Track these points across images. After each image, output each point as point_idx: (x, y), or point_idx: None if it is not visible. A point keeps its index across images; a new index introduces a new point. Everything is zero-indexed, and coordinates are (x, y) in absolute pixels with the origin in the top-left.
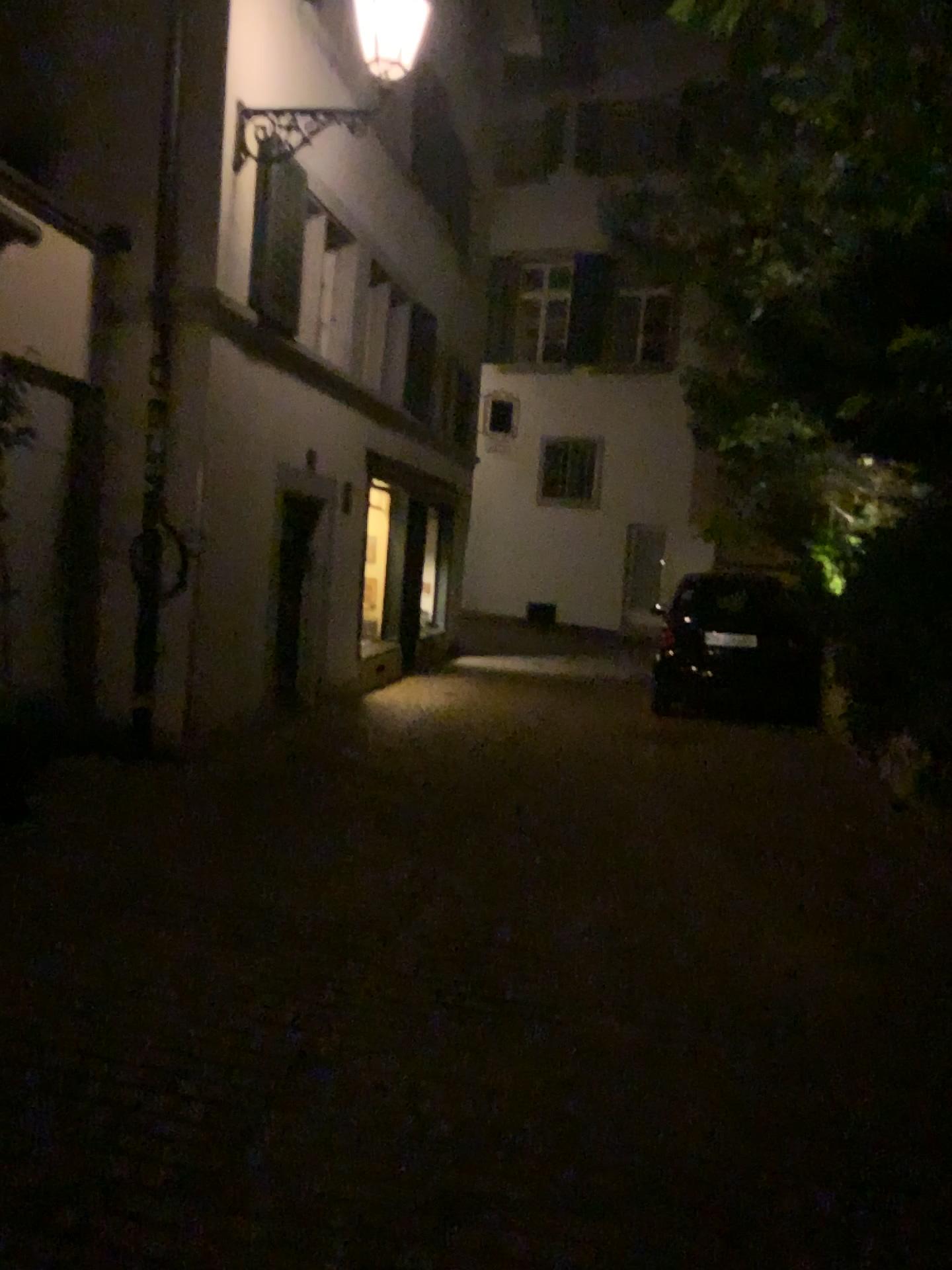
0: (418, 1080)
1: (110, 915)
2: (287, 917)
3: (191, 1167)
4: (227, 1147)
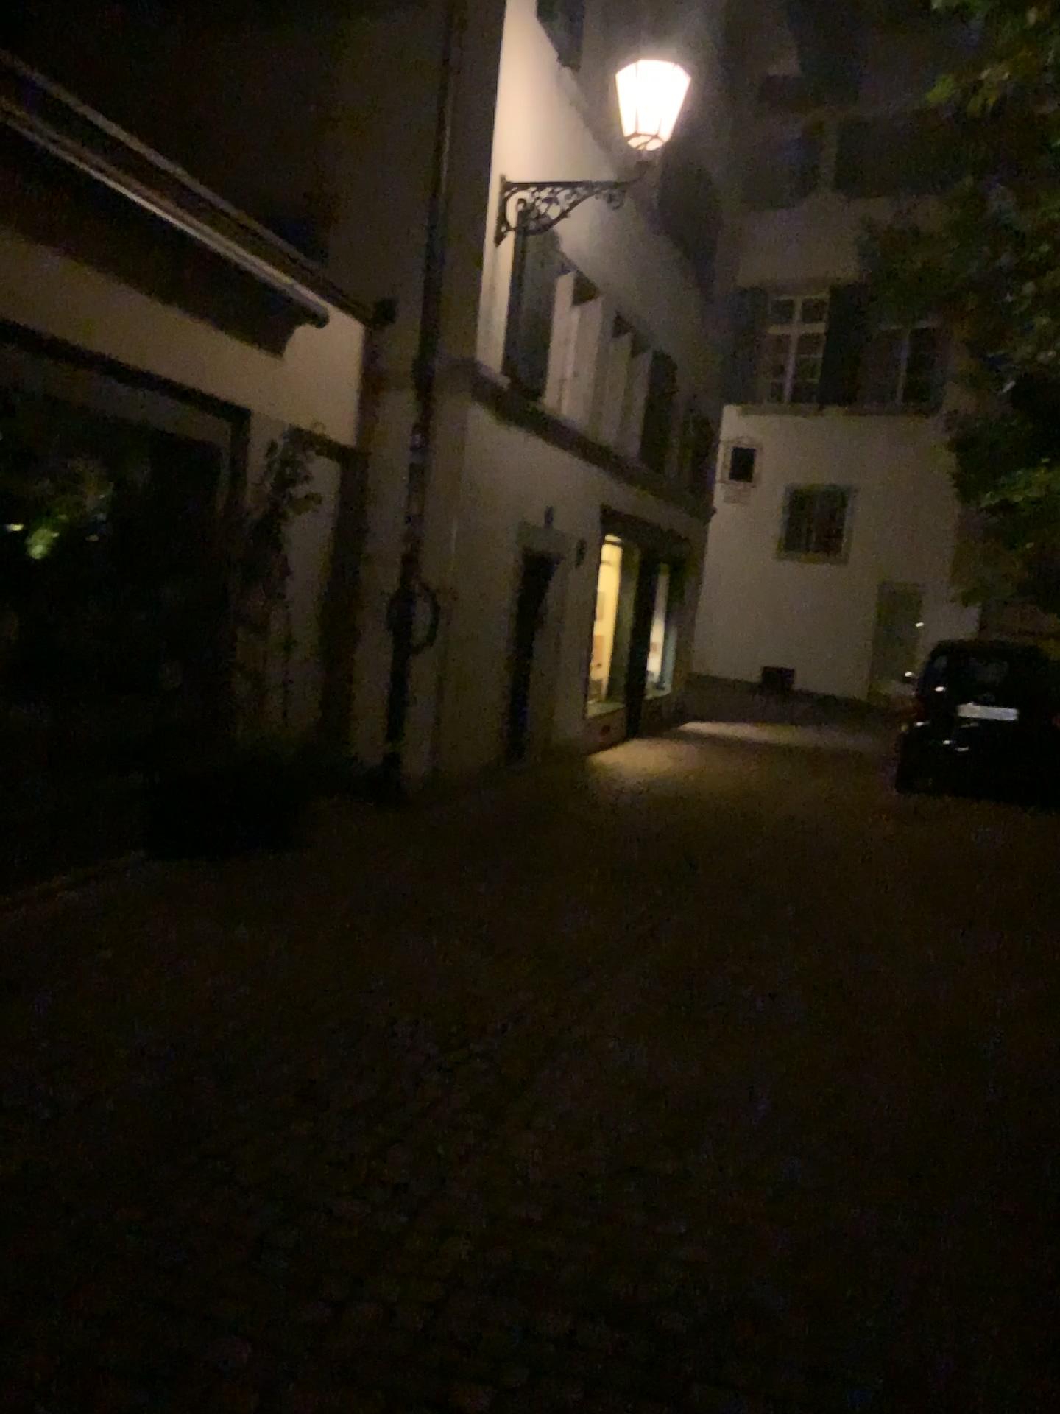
0: (664, 1062)
1: (392, 924)
2: (540, 938)
3: (490, 1096)
4: (515, 1088)
